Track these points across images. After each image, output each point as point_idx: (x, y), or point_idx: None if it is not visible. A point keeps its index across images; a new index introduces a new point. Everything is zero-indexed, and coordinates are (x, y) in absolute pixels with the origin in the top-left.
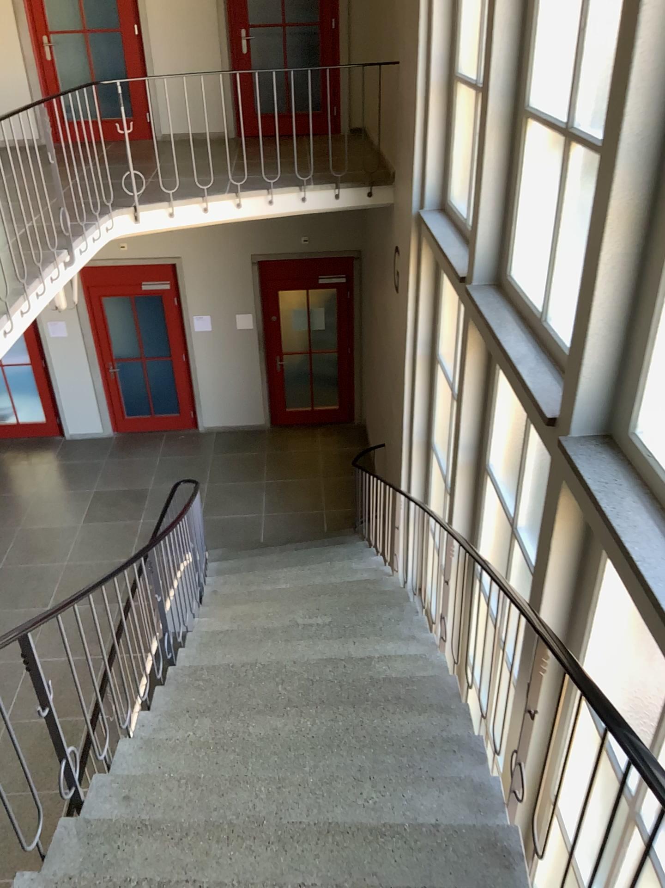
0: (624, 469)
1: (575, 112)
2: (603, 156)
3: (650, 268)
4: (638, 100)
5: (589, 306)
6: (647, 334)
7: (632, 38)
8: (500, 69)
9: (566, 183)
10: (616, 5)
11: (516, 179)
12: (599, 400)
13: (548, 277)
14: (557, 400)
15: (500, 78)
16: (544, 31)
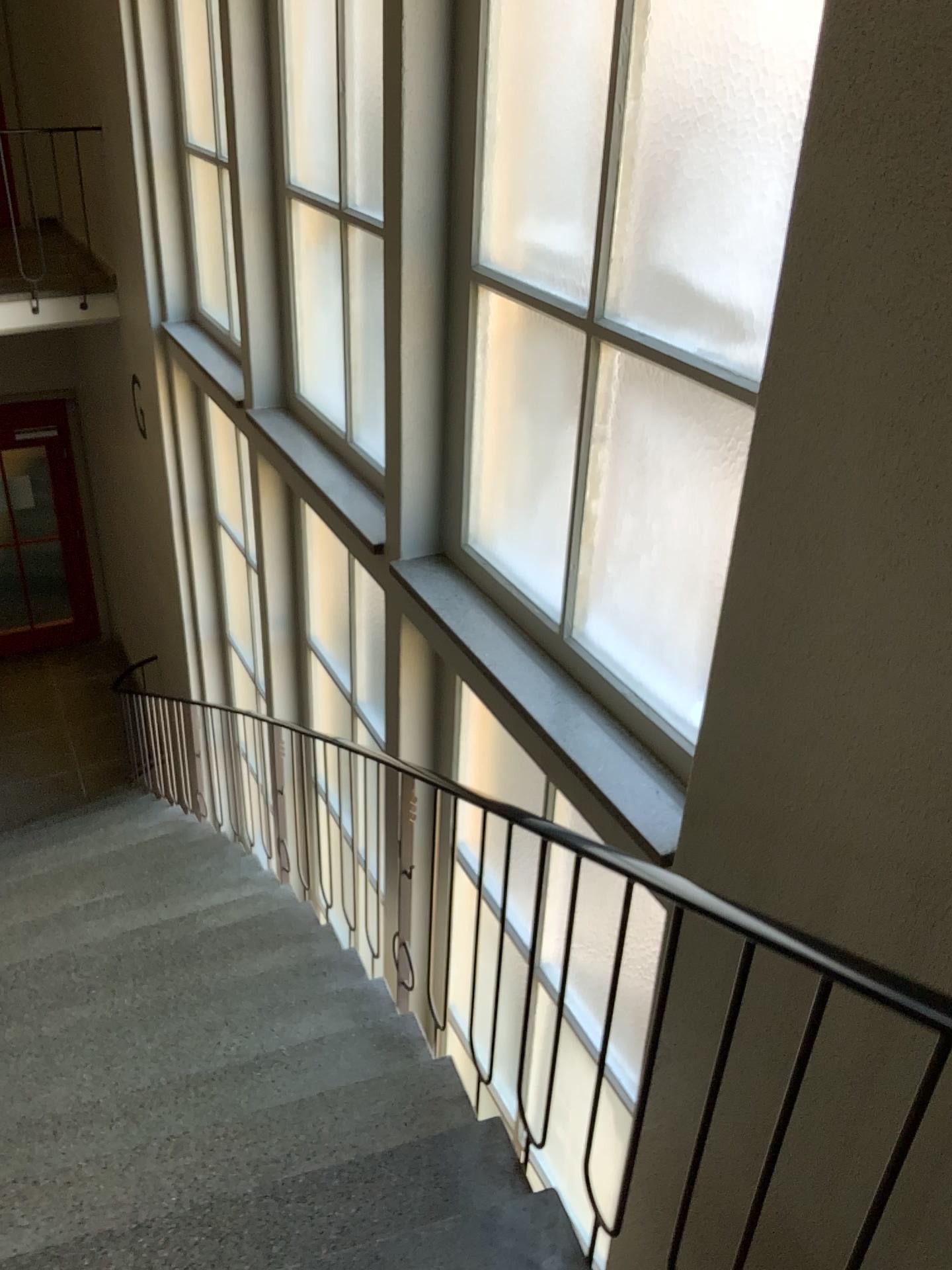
0: (465, 585)
1: (352, 191)
2: (390, 236)
3: (457, 356)
4: (418, 174)
5: (400, 406)
6: (465, 430)
7: (402, 108)
8: (252, 139)
9: (353, 274)
10: (380, 72)
11: (291, 274)
12: (427, 513)
13: (349, 388)
14: (381, 525)
15: (254, 150)
16: (301, 95)
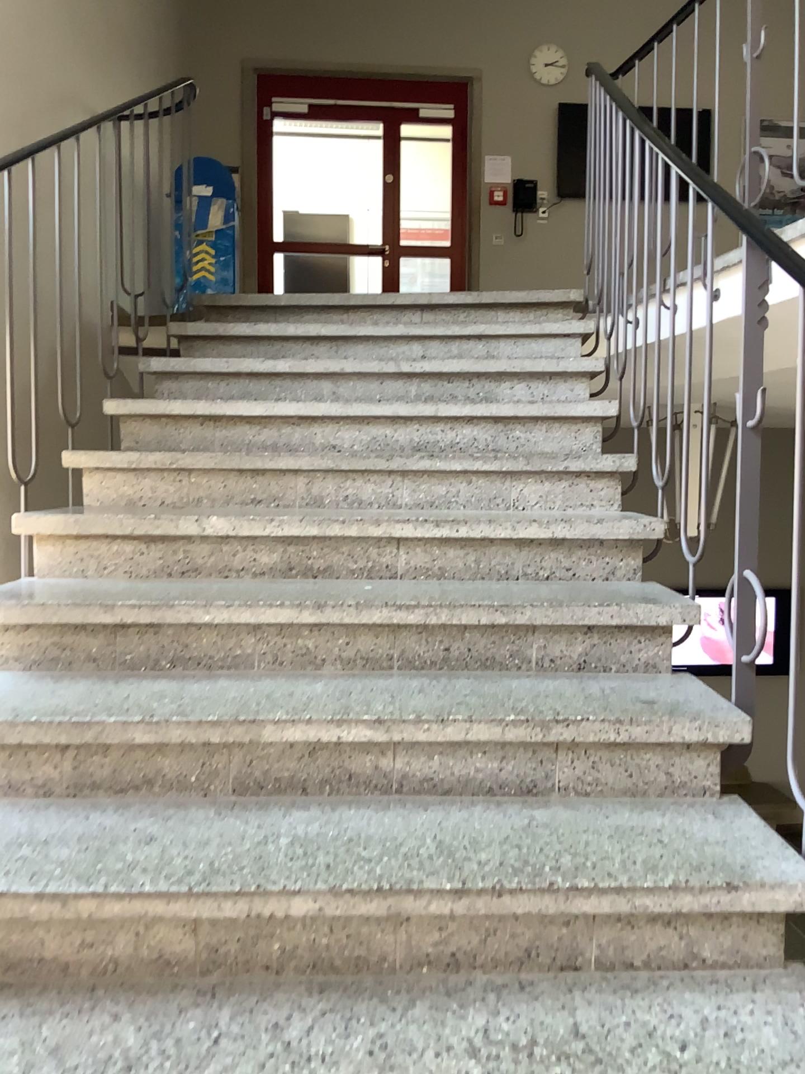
0: None
1: None
2: None
3: None
4: None
5: None
6: None
7: None
8: None
9: None
10: None
11: None
12: None
13: None
14: None
15: None
16: None
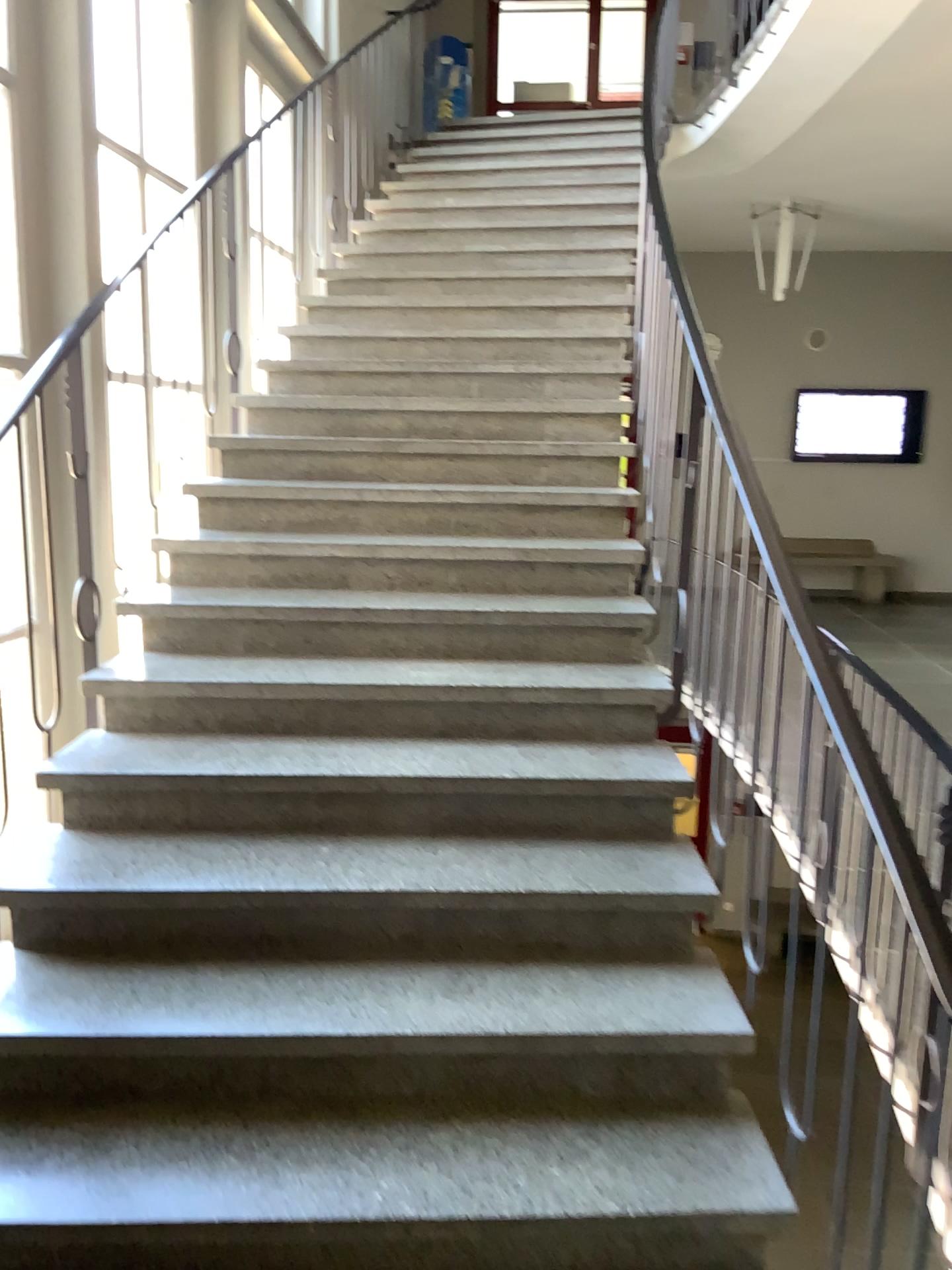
0: None
1: None
2: None
3: None
4: None
5: None
6: None
7: None
8: None
9: None
10: None
11: None
12: None
13: None
14: None
15: None
16: None
